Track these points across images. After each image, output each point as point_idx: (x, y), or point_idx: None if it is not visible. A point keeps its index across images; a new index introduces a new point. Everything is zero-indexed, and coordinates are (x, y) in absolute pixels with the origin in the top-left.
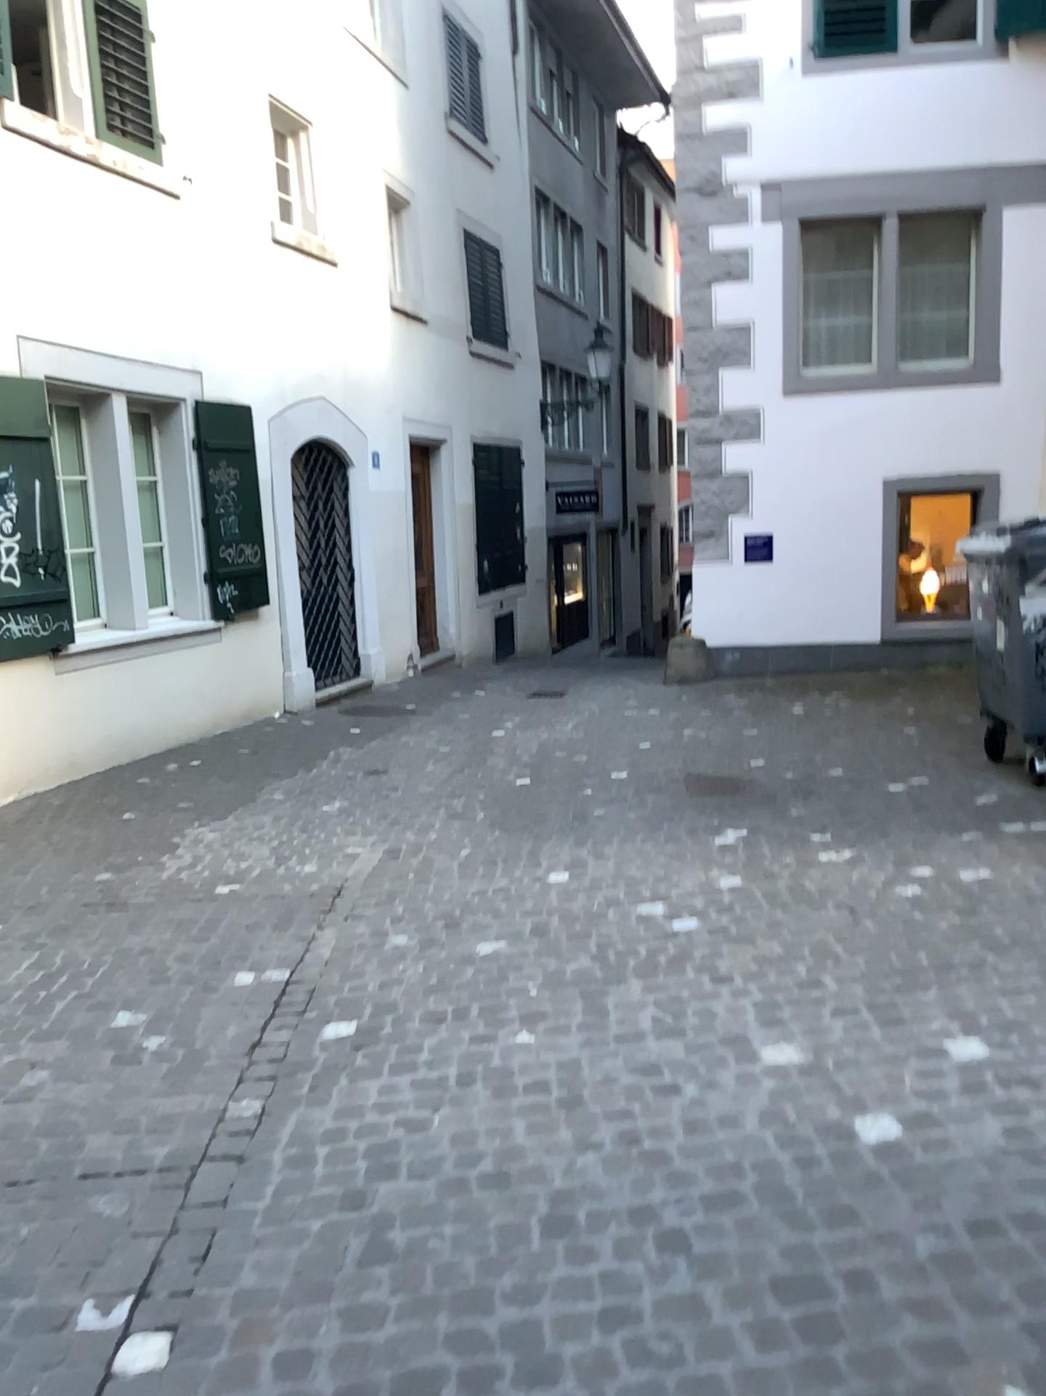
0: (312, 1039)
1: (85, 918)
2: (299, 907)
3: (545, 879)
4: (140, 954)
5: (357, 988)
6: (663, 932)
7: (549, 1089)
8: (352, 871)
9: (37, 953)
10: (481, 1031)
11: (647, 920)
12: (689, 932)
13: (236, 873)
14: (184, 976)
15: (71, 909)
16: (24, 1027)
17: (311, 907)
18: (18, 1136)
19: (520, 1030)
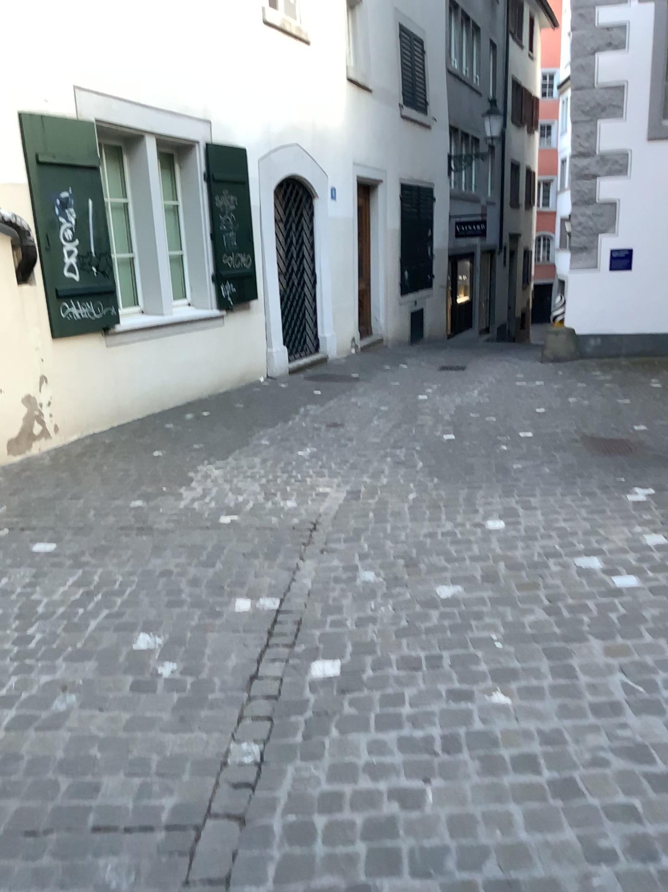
0: (303, 681)
1: (118, 541)
2: (285, 540)
3: (487, 526)
4: (158, 579)
5: (339, 628)
6: (609, 590)
7: (542, 773)
8: (325, 508)
9: (79, 572)
10: (460, 689)
11: (589, 574)
12: (635, 592)
13: (235, 506)
14: (193, 604)
15: (109, 532)
16: (61, 647)
17: (295, 541)
18: (40, 775)
19: (496, 690)
